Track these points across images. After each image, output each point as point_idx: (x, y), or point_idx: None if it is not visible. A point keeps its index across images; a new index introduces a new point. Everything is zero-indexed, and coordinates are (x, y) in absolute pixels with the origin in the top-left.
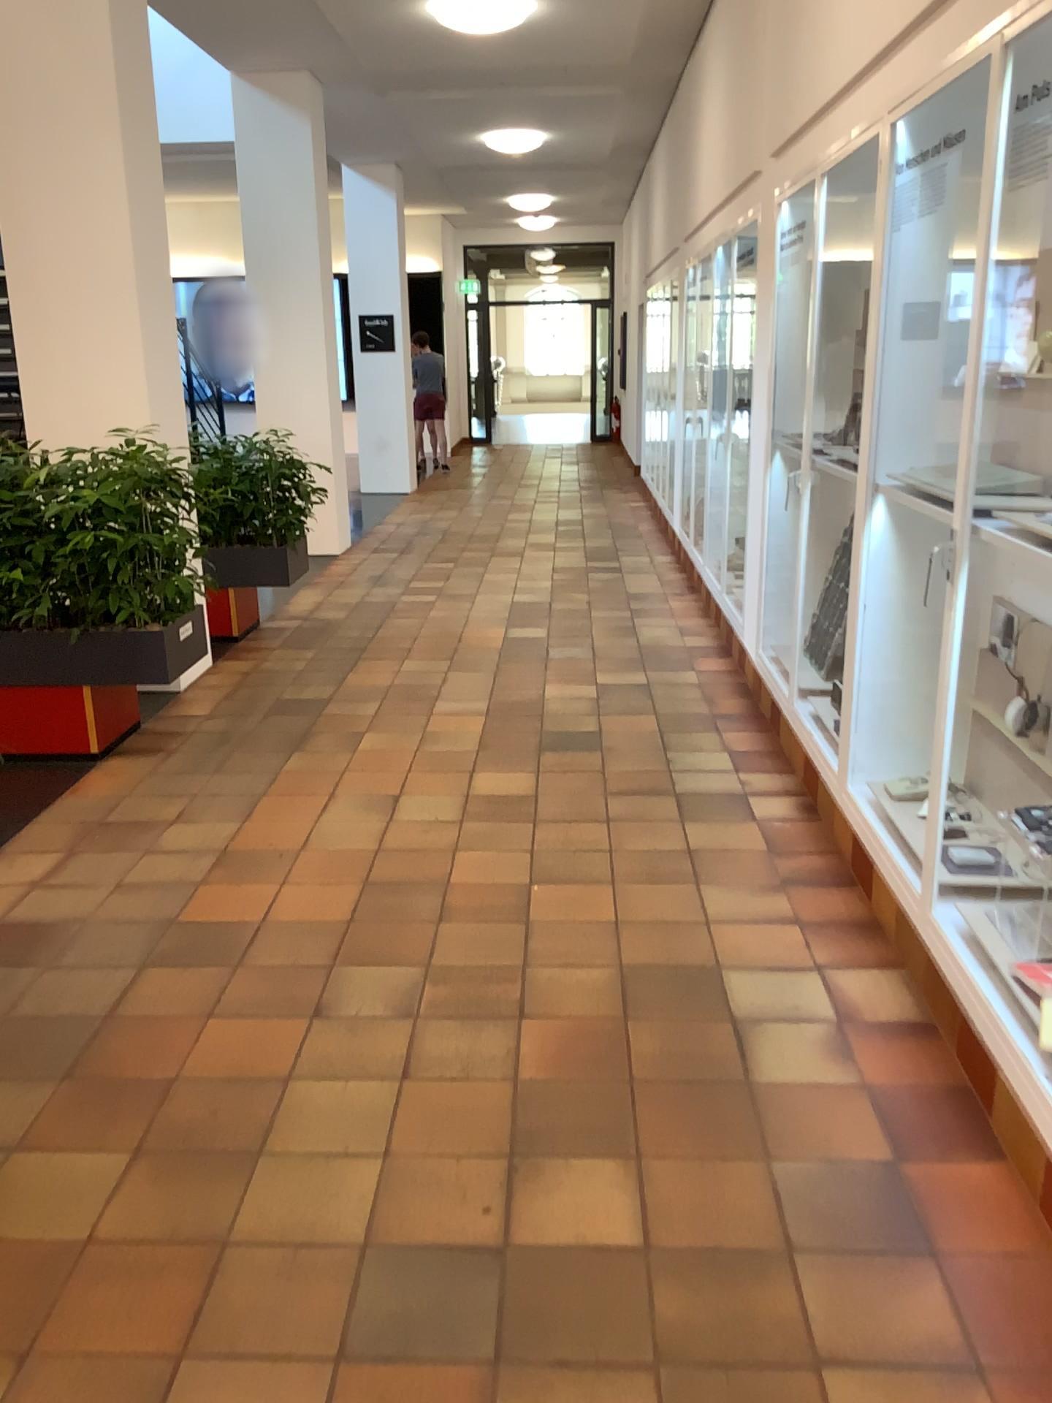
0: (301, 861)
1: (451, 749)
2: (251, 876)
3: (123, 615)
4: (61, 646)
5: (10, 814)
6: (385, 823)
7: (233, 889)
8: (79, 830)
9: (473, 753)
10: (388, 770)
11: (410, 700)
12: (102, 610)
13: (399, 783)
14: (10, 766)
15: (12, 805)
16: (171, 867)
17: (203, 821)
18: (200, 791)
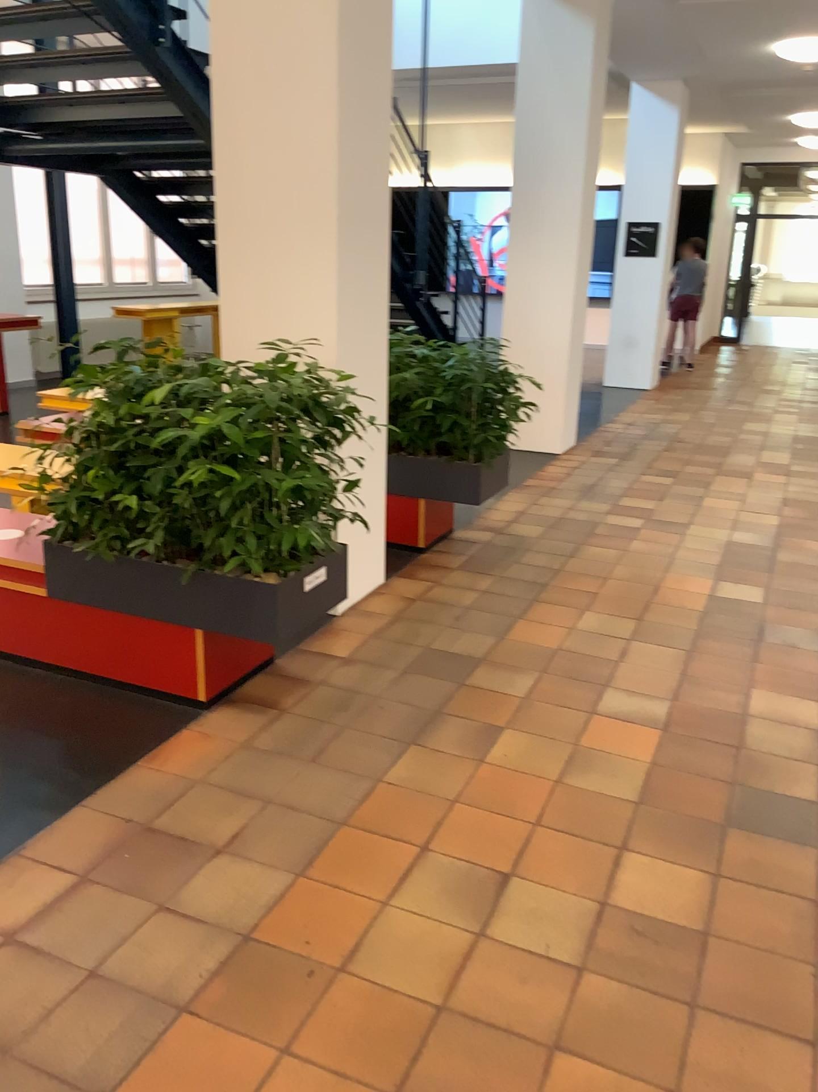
0: (329, 1002)
1: (602, 796)
2: (256, 1014)
3: (237, 561)
4: (174, 582)
5: (67, 784)
6: (473, 941)
7: (215, 1047)
8: (113, 839)
9: (629, 814)
10: (510, 819)
11: (573, 688)
12: (219, 550)
13: (515, 854)
14: (114, 701)
15: (76, 770)
16: (167, 960)
17: (253, 862)
18: (274, 801)
